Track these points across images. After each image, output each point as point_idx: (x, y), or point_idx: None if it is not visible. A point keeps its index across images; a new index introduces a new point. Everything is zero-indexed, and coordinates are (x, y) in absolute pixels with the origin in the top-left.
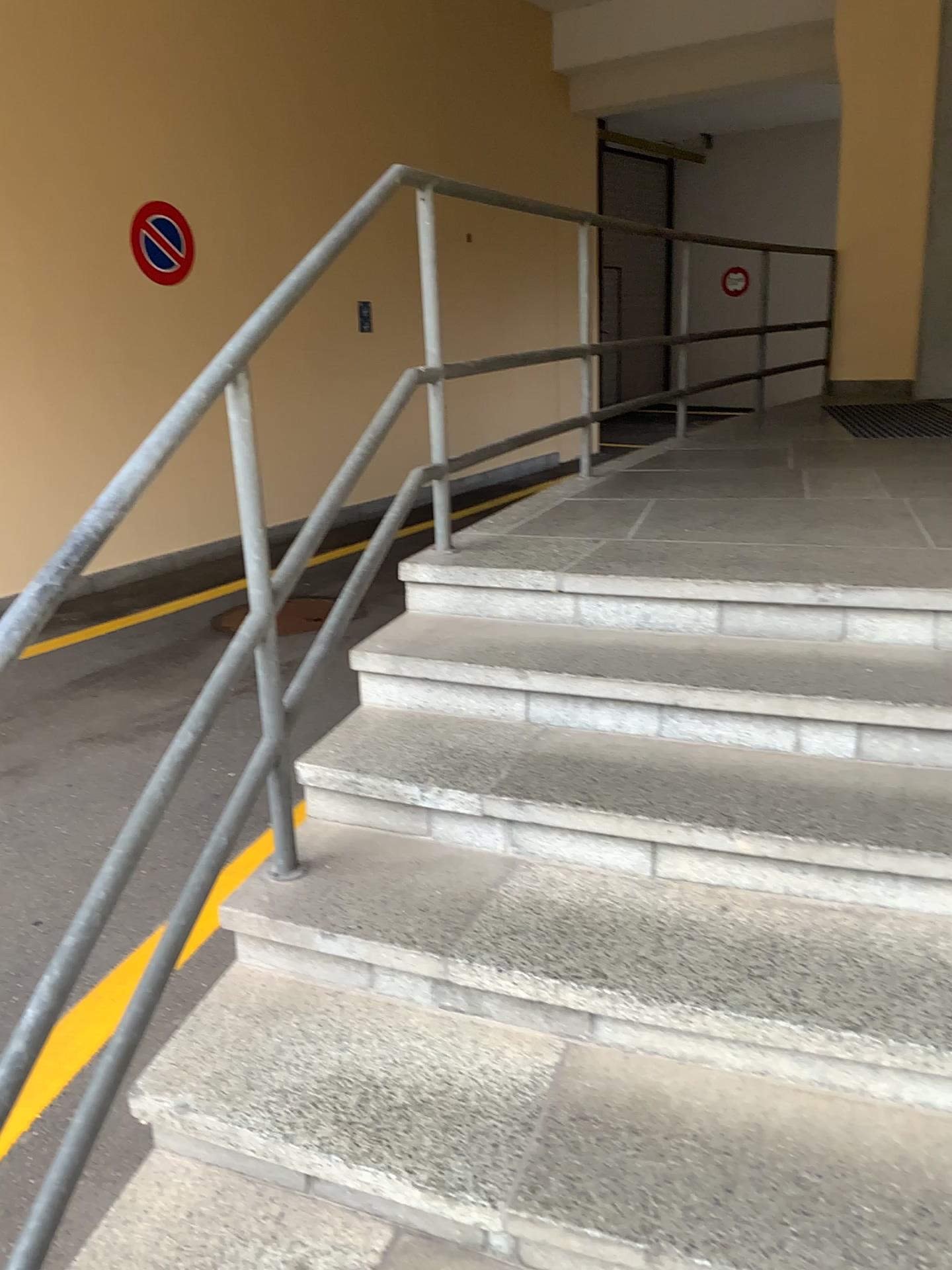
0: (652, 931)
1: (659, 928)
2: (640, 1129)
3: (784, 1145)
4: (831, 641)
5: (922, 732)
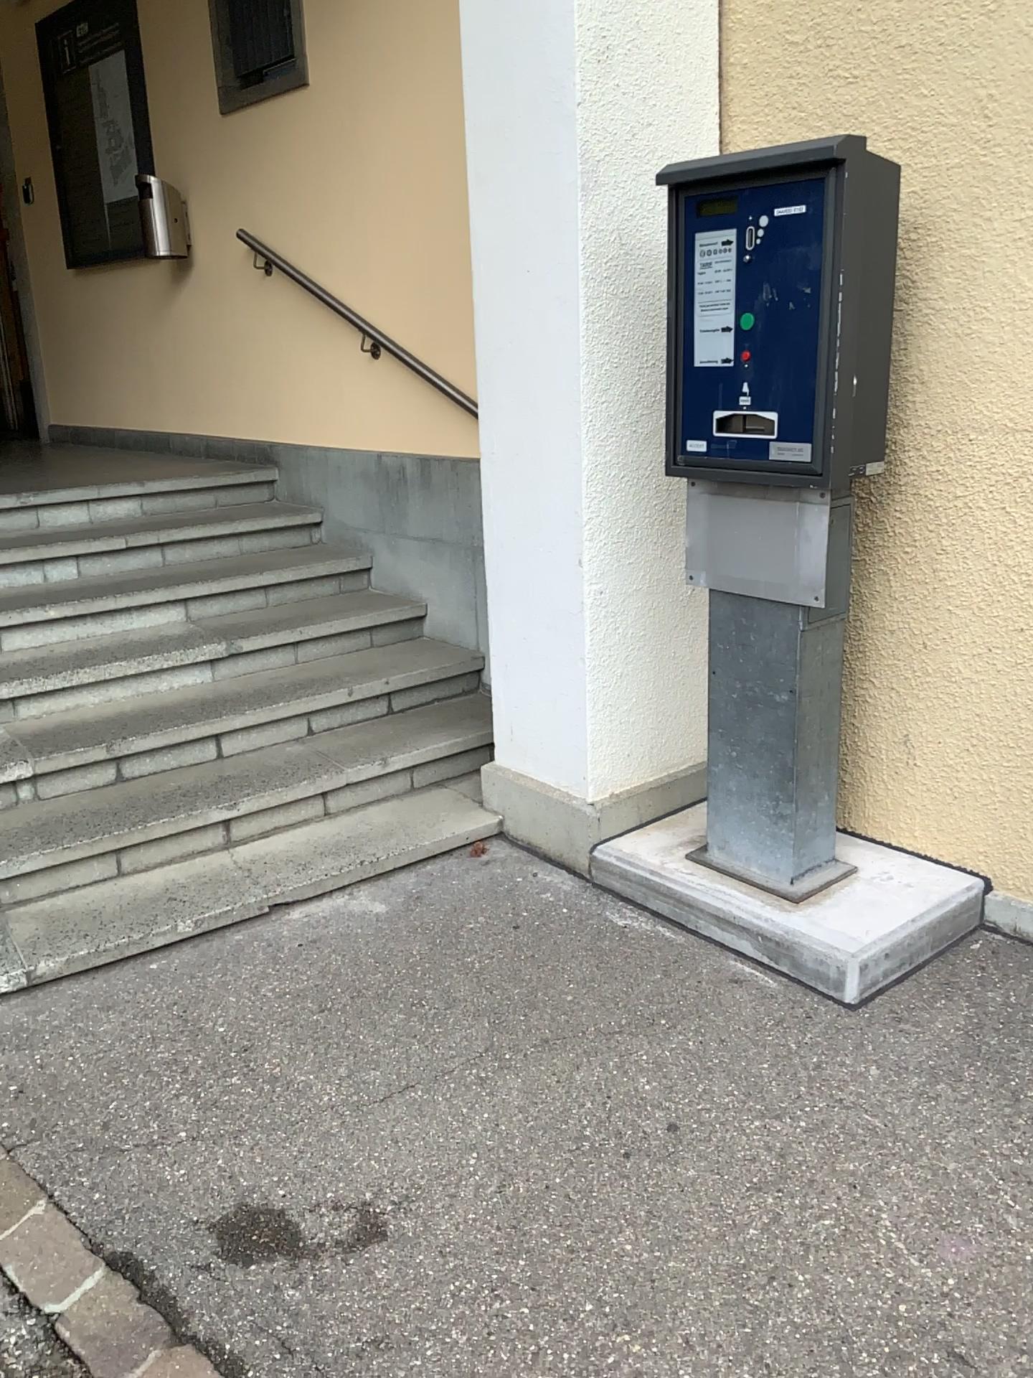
0: (24, 664)
1: (27, 661)
2: (71, 728)
3: (137, 710)
4: (37, 527)
5: (109, 557)
